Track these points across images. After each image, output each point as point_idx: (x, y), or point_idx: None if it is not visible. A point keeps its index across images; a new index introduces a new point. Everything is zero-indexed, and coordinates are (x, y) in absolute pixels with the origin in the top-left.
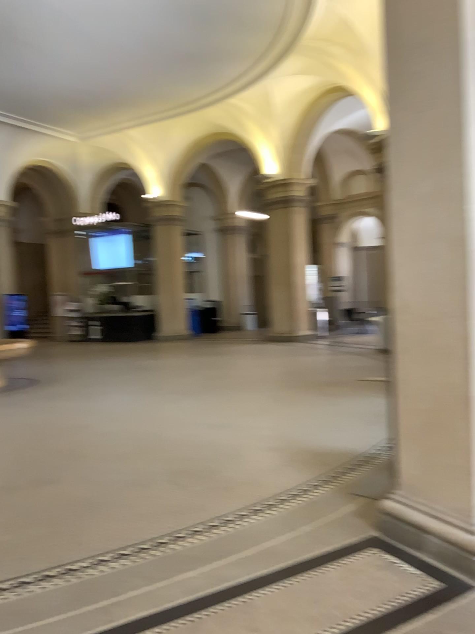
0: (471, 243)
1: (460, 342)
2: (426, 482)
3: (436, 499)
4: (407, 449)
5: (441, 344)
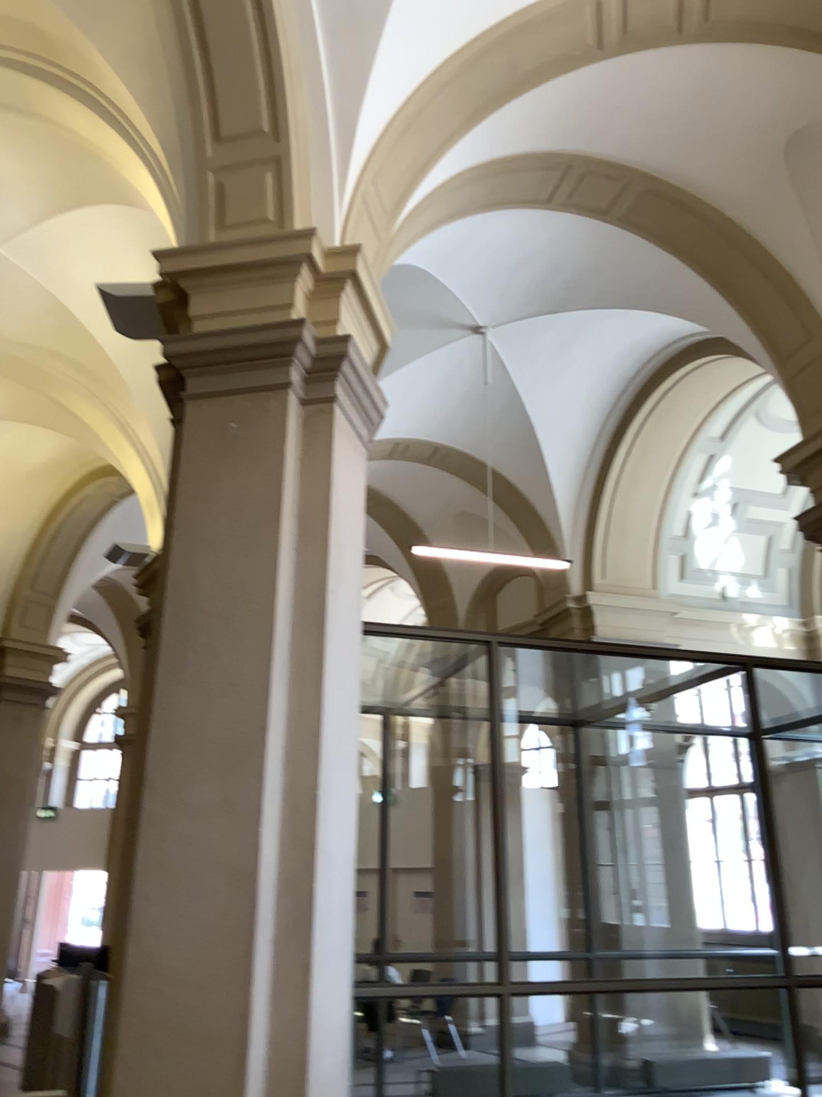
0: (260, 880)
1: (232, 1023)
2: None
3: None
4: None
5: (203, 1028)
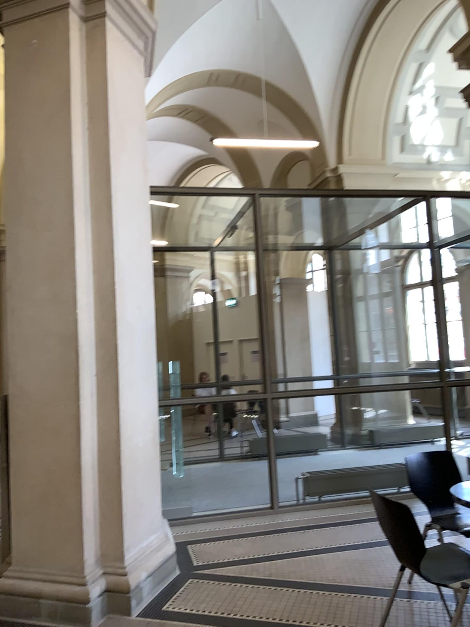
0: (78, 341)
1: (70, 421)
2: (39, 552)
3: (48, 566)
4: (20, 525)
5: (54, 424)
